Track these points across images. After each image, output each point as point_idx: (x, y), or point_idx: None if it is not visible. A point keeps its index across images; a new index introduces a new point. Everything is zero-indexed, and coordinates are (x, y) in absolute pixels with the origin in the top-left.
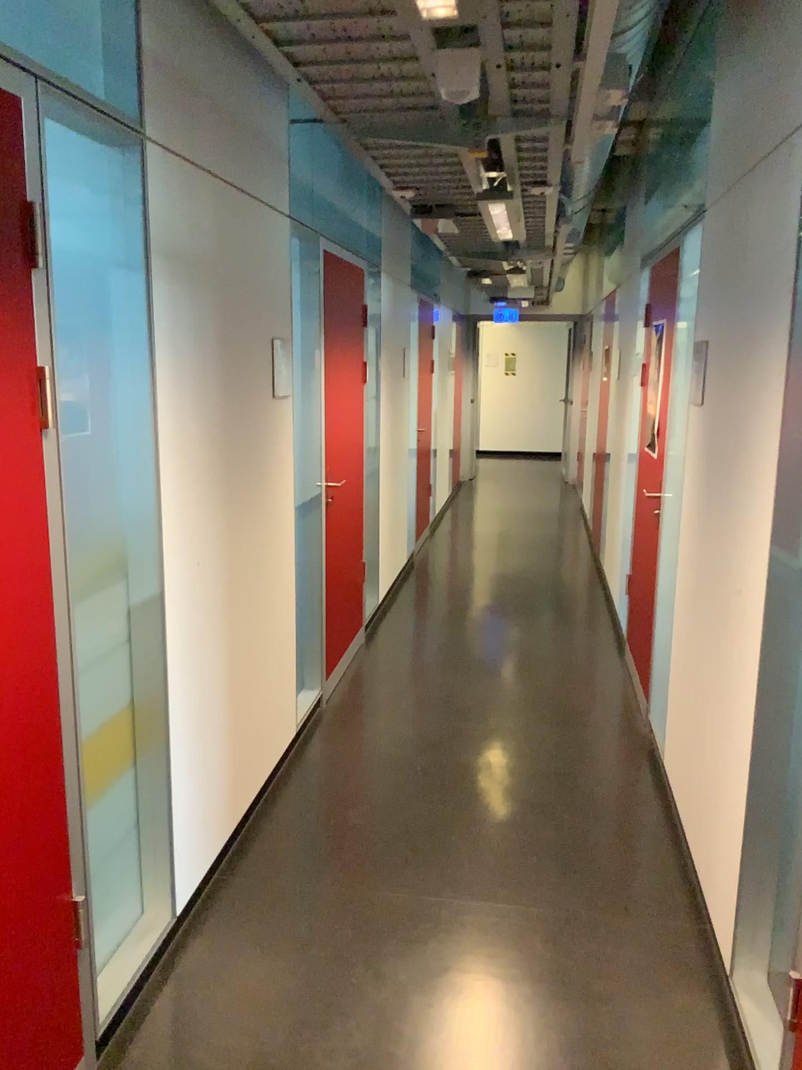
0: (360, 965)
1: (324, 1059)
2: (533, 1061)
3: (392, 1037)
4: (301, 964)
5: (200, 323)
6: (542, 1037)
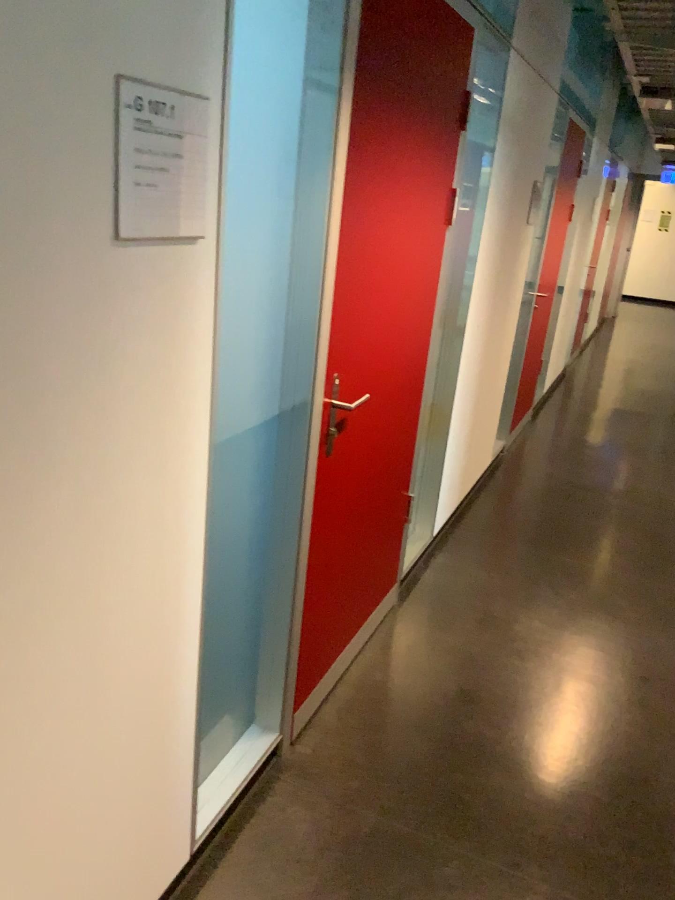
0: (544, 584)
1: (526, 619)
2: (655, 648)
3: (566, 618)
4: (507, 576)
5: (508, 168)
6: (661, 639)
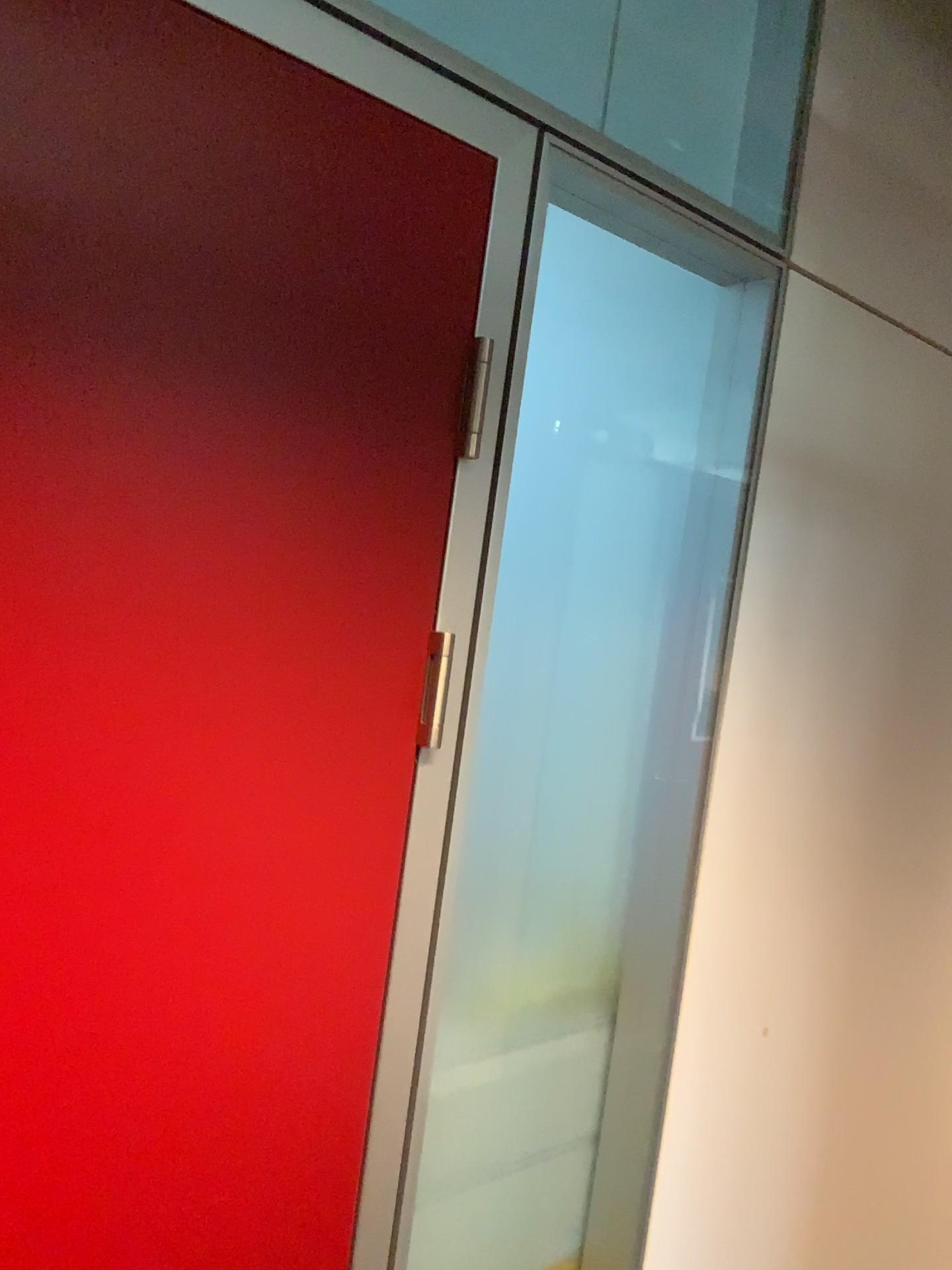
0: None
1: None
2: None
3: None
4: None
5: (858, 592)
6: None
